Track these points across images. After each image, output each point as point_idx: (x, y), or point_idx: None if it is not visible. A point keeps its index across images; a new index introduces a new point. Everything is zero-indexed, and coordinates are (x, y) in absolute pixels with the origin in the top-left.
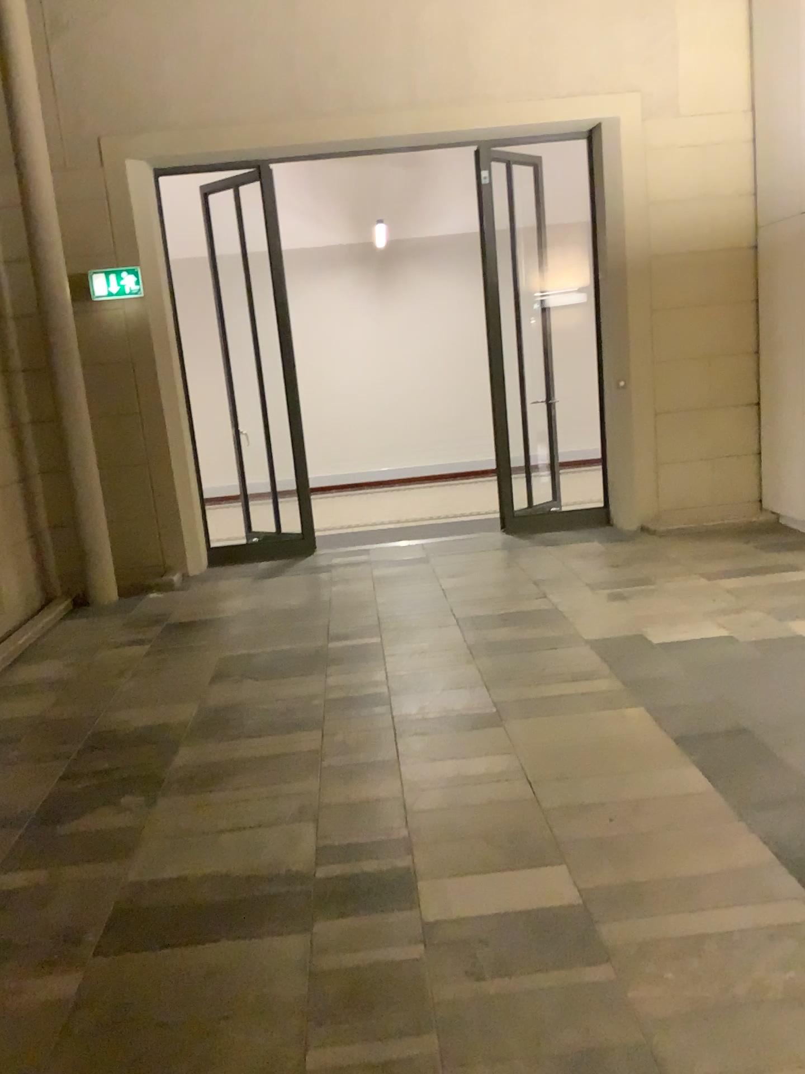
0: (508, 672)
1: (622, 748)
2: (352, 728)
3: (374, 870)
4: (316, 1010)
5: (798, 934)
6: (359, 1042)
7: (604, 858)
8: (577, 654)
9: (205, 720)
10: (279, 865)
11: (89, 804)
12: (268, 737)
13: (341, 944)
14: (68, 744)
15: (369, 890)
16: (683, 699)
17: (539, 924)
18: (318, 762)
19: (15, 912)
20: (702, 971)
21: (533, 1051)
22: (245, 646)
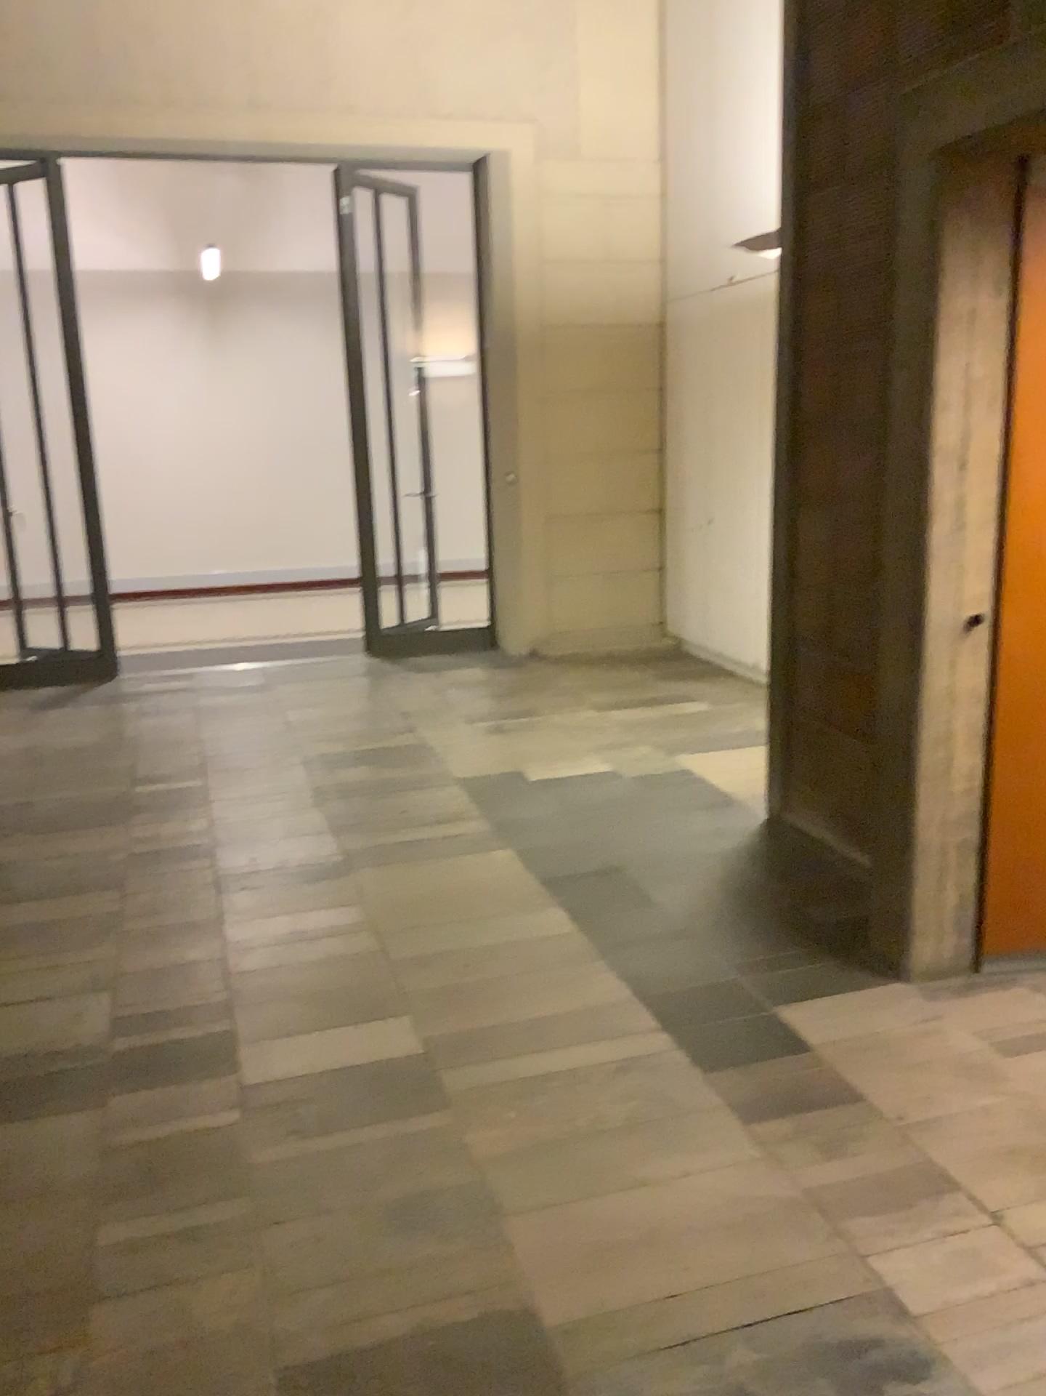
0: (361, 816)
1: (485, 894)
2: (162, 885)
3: (185, 1037)
4: (110, 1185)
5: (647, 1064)
6: (161, 1210)
7: (454, 1007)
8: (443, 795)
9: None
10: (66, 1040)
11: None
12: (52, 899)
13: (142, 1116)
14: None
15: (177, 1057)
16: (558, 840)
17: (376, 1077)
18: (118, 924)
19: None
20: (545, 1106)
21: (359, 1199)
22: (21, 793)
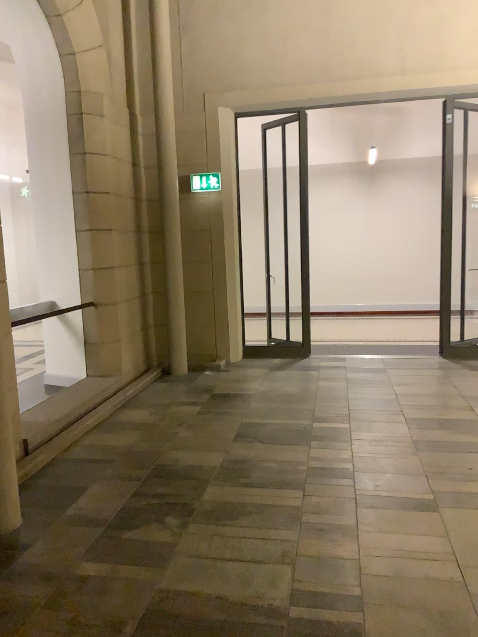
0: (442, 466)
1: None
2: (325, 492)
3: (332, 620)
4: None
5: None
6: None
7: None
8: None
9: (227, 468)
10: (263, 599)
11: (145, 519)
12: (267, 489)
13: None
14: (141, 471)
15: None
16: None
17: None
18: (299, 515)
19: (85, 596)
20: None
21: None
22: (259, 418)
